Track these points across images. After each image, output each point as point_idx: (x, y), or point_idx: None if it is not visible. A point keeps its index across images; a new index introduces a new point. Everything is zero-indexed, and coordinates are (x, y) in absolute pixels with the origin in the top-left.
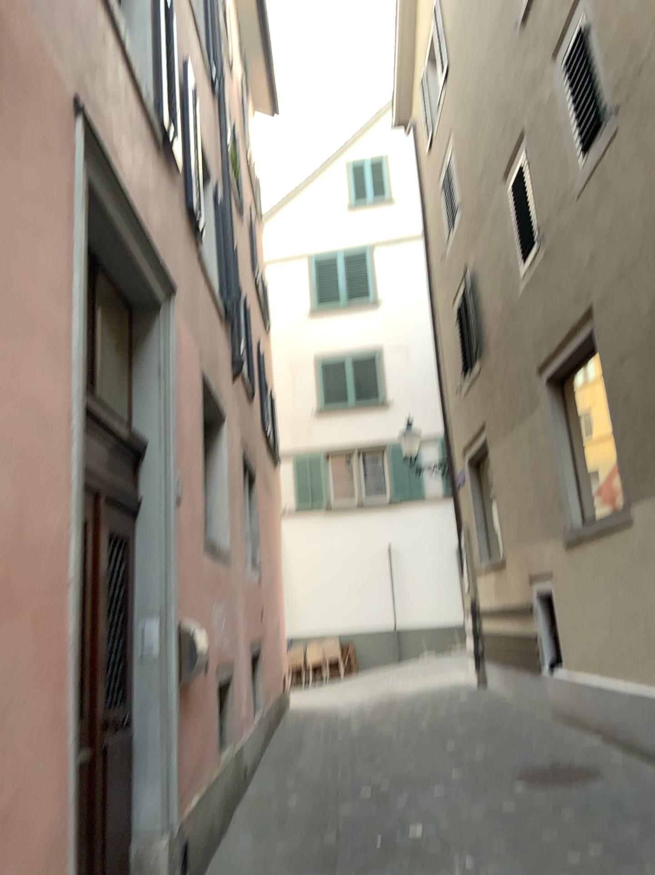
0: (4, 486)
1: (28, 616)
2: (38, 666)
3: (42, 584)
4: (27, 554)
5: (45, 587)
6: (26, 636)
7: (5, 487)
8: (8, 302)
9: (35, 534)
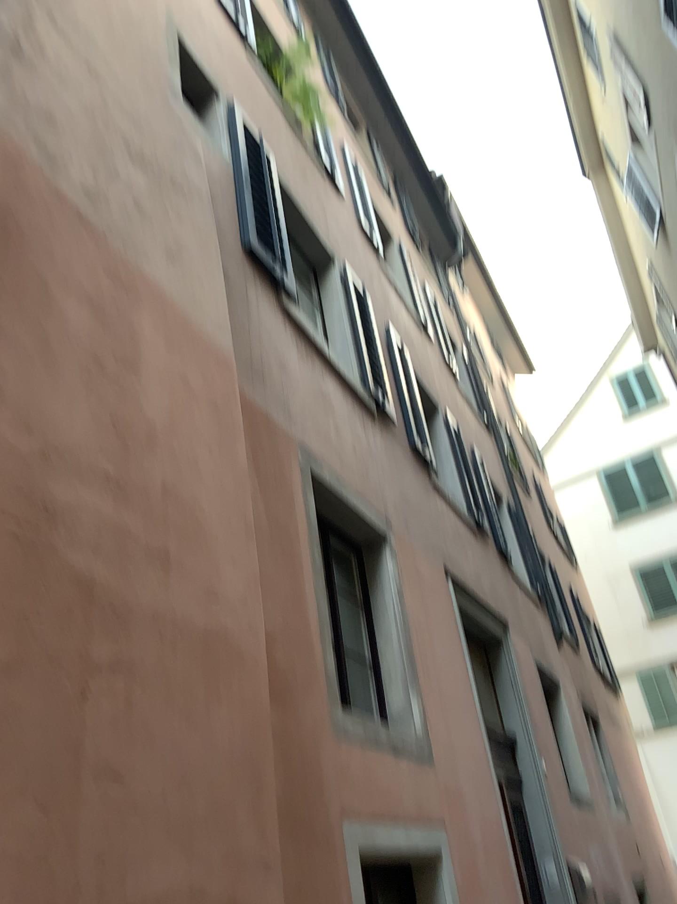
0: (473, 795)
1: (496, 860)
2: (506, 886)
3: (497, 842)
4: (488, 827)
5: (498, 844)
6: (498, 870)
7: (473, 796)
8: (453, 704)
9: (489, 817)
